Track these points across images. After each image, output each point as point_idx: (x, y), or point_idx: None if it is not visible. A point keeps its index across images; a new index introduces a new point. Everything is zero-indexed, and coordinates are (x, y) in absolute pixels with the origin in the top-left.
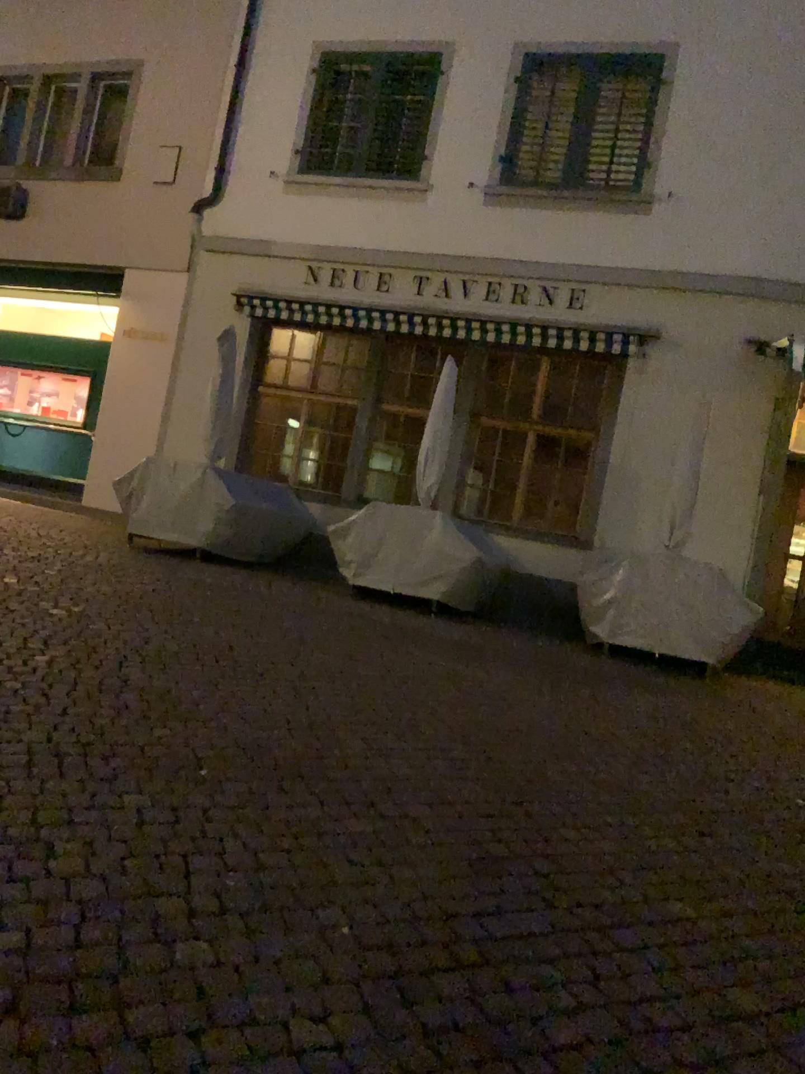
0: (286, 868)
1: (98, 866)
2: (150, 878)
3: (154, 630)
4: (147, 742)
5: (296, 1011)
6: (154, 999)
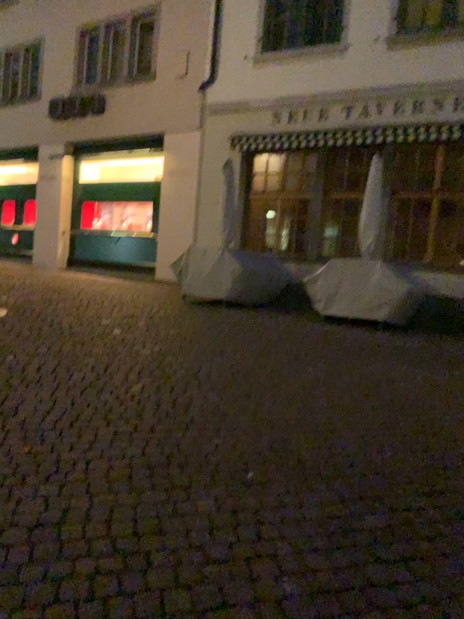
0: (328, 569)
1: (184, 576)
2: (225, 586)
3: (204, 361)
4: (209, 452)
5: None
6: None
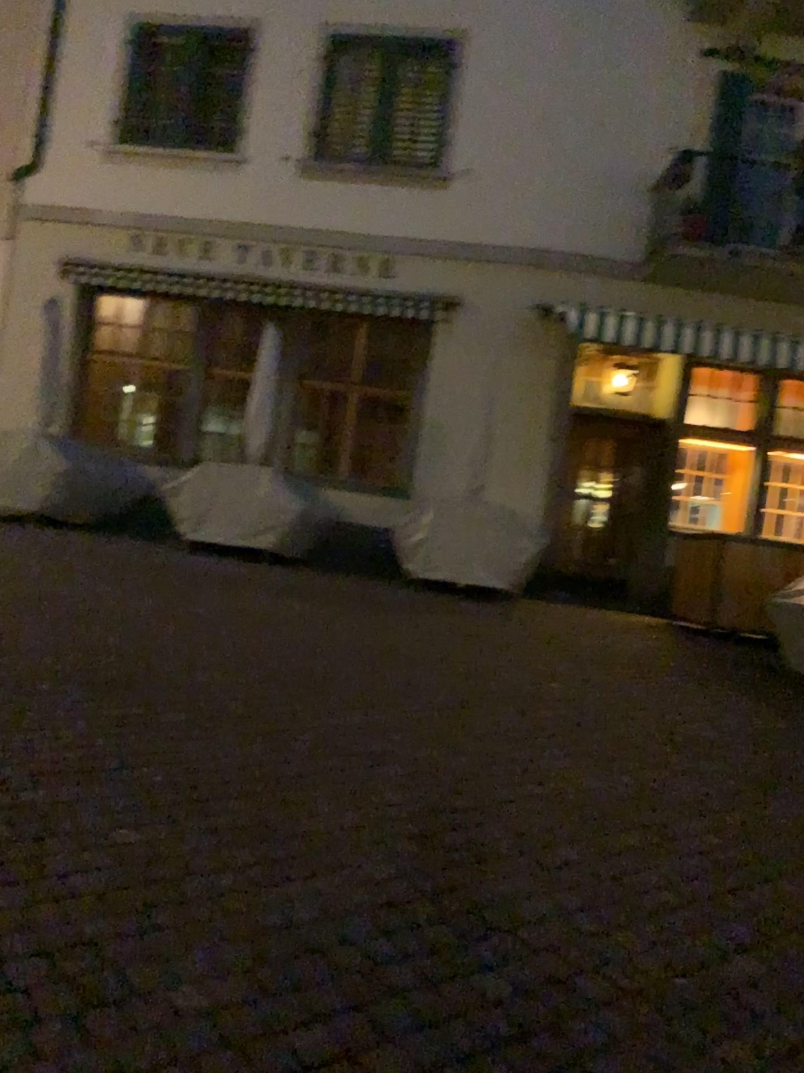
0: (110, 738)
1: None
2: None
3: None
4: None
5: (112, 815)
6: (2, 813)
